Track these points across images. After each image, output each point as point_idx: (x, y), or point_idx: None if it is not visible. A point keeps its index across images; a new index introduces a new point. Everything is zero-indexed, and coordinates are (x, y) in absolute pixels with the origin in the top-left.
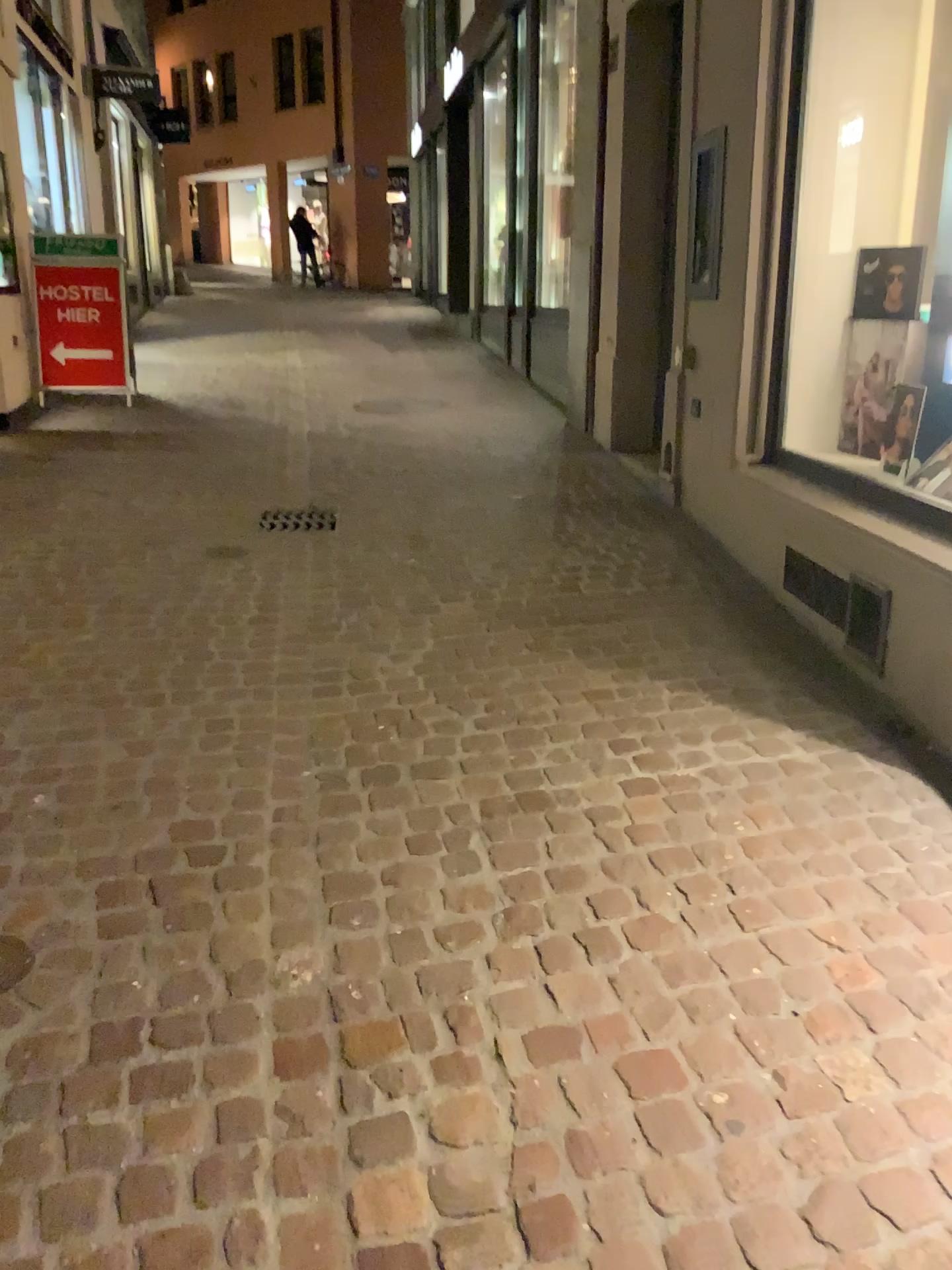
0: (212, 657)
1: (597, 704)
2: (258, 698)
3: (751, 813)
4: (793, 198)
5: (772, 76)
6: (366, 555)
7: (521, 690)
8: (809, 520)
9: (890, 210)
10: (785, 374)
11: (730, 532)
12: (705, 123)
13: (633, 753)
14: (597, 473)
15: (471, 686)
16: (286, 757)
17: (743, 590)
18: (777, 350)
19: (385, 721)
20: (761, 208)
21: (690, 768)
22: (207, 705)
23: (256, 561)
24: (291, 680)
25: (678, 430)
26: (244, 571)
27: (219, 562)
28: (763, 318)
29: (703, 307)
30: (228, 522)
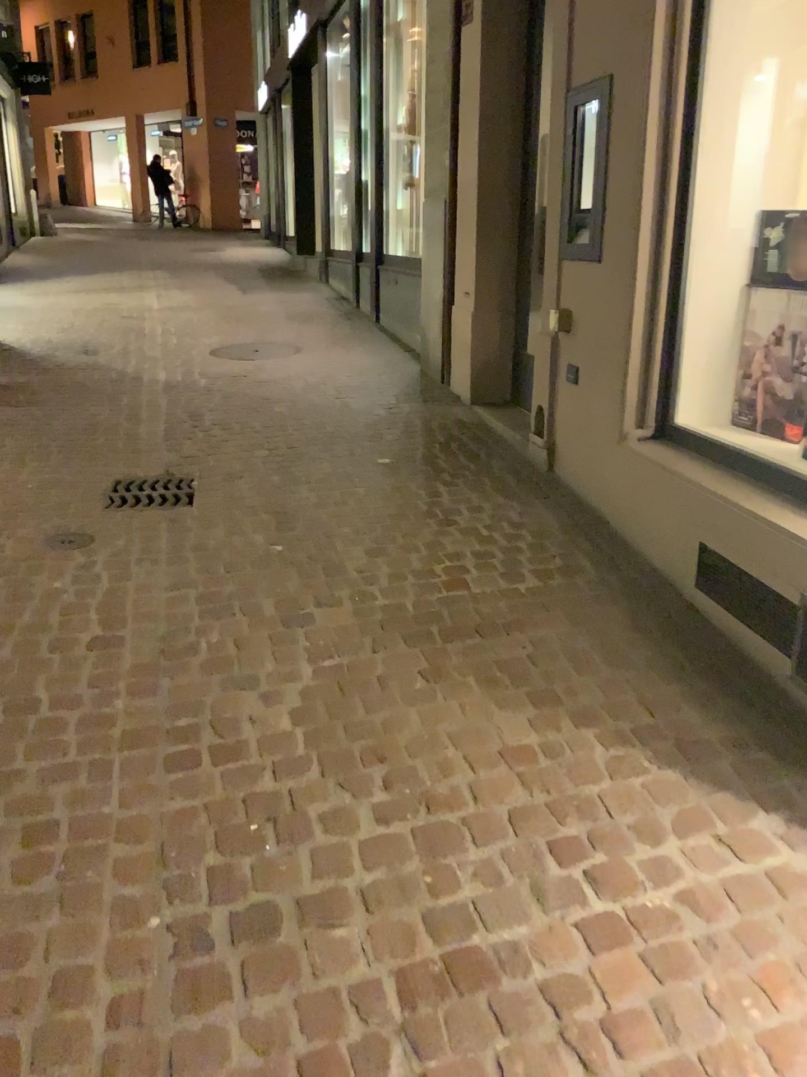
0: (41, 710)
1: (521, 776)
2: (95, 780)
3: (759, 979)
4: (689, 155)
5: (667, 20)
6: (228, 542)
7: (424, 752)
8: (732, 521)
9: (790, 170)
10: (677, 345)
11: (617, 510)
12: (585, 73)
13: (579, 862)
14: (462, 432)
15: (362, 748)
16: (129, 893)
17: (646, 586)
18: (669, 320)
19: (259, 815)
20: (652, 166)
21: (658, 889)
22: (28, 799)
23: (104, 555)
24: (139, 746)
25: (552, 396)
26: (89, 570)
27: (60, 557)
28: (654, 285)
29: (582, 270)
30: (75, 500)
